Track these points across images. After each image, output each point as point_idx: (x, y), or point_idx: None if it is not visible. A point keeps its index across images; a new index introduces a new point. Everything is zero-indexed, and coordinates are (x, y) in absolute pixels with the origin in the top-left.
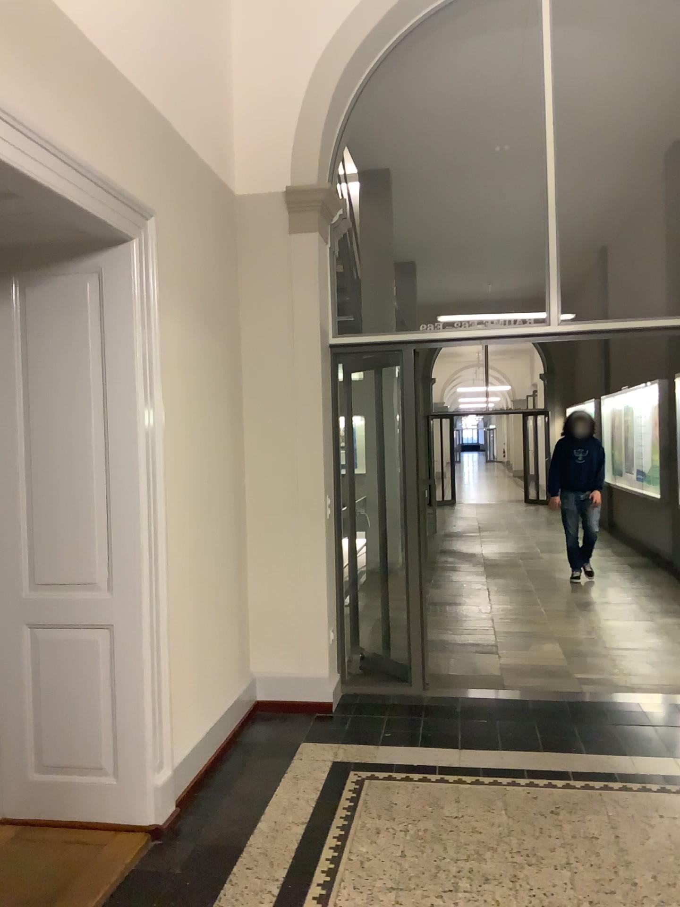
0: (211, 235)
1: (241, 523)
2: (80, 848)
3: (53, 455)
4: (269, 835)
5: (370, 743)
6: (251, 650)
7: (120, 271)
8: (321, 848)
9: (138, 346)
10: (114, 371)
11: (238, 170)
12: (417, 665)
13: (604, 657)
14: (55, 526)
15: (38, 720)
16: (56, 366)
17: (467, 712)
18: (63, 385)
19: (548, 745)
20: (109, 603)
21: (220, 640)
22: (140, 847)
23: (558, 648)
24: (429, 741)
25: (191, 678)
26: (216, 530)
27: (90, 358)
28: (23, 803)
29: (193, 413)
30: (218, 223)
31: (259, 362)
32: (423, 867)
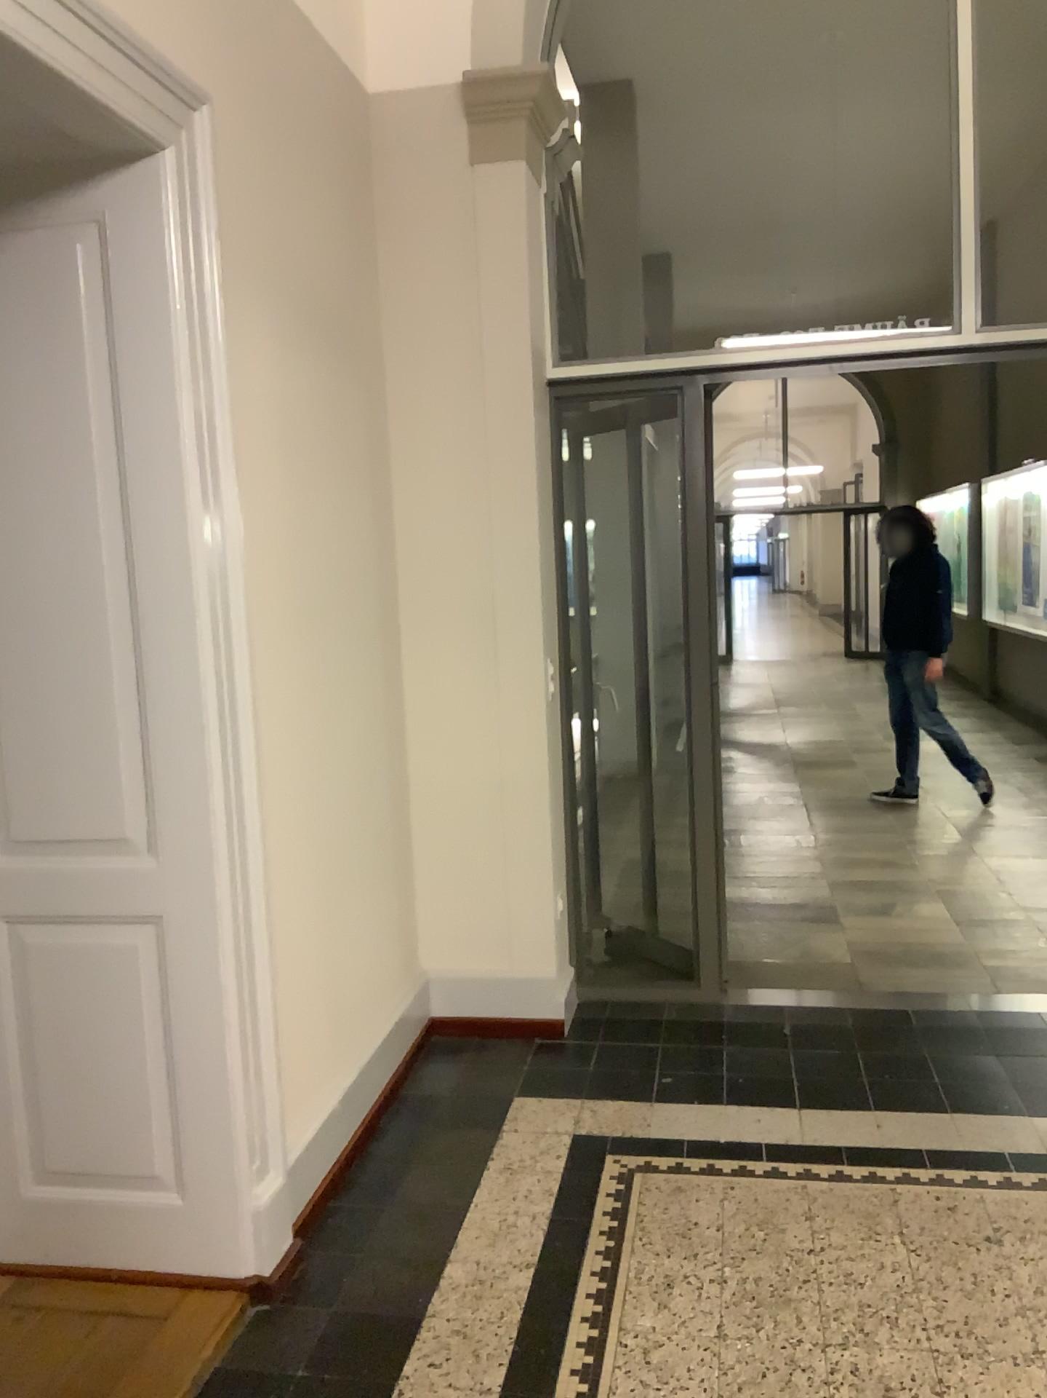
0: (324, 165)
1: (397, 710)
2: (118, 1327)
3: (30, 593)
4: (467, 1294)
5: (637, 1099)
6: (421, 931)
7: (140, 216)
8: (567, 1323)
9: (184, 371)
10: (139, 424)
11: (373, 46)
12: (709, 949)
13: (1033, 929)
14: (41, 731)
15: (31, 1092)
16: (25, 416)
17: (803, 1036)
18: (41, 454)
19: (959, 1102)
20: (151, 875)
21: (365, 923)
22: (229, 1322)
23: (949, 913)
24: (743, 1095)
25: (315, 998)
26: (351, 728)
27: (90, 398)
28: (12, 1239)
29: (300, 510)
30: (336, 146)
31: (422, 414)
32: (763, 1365)
